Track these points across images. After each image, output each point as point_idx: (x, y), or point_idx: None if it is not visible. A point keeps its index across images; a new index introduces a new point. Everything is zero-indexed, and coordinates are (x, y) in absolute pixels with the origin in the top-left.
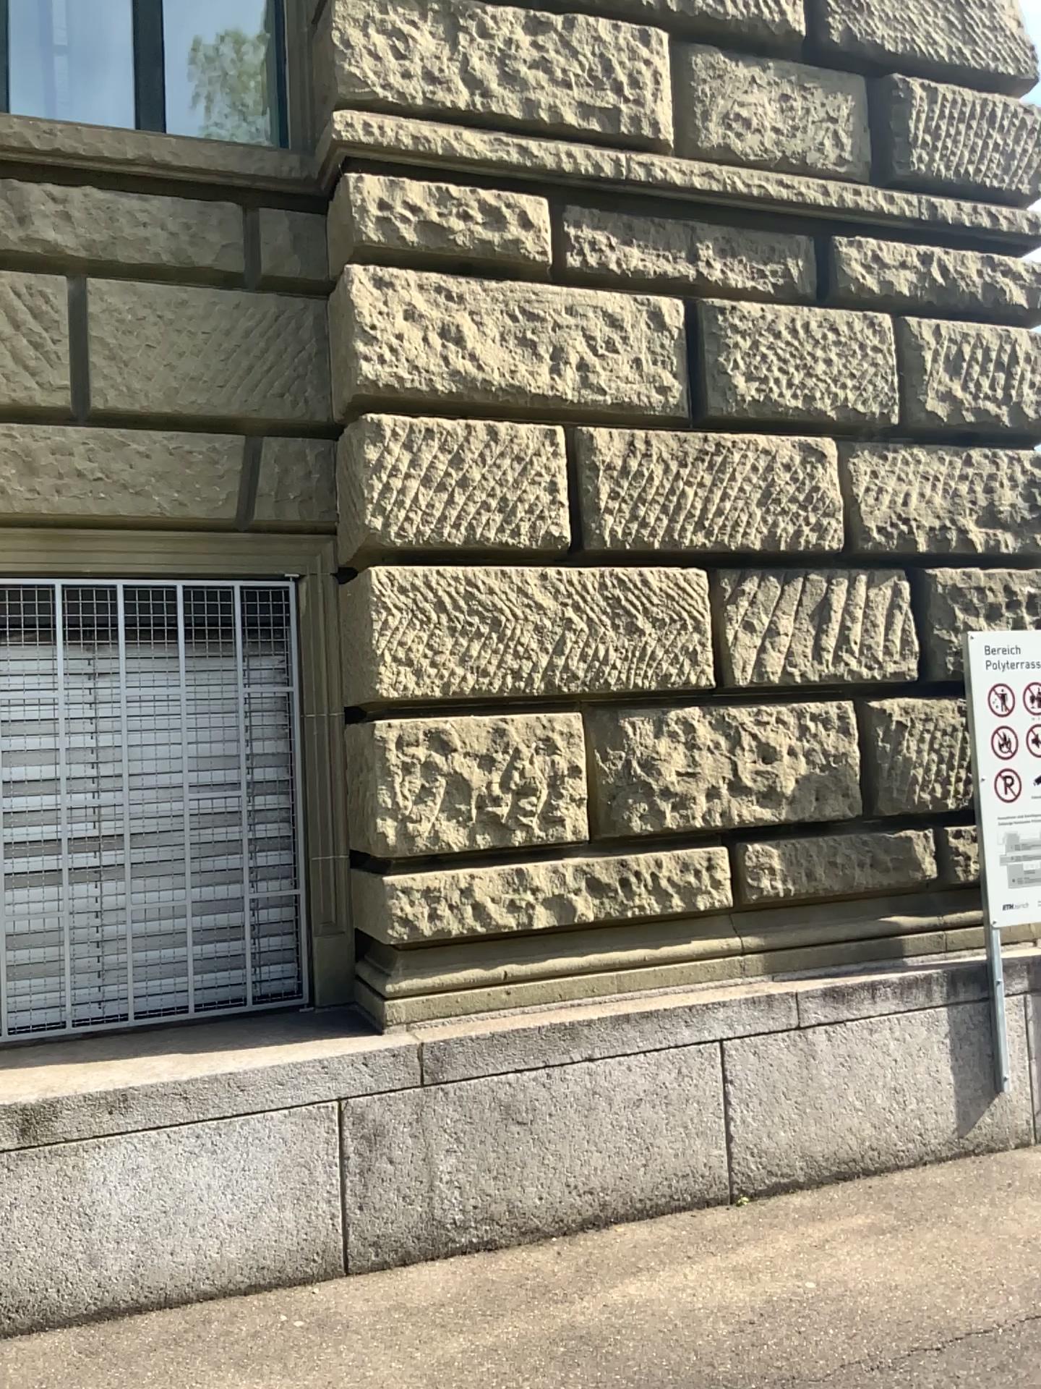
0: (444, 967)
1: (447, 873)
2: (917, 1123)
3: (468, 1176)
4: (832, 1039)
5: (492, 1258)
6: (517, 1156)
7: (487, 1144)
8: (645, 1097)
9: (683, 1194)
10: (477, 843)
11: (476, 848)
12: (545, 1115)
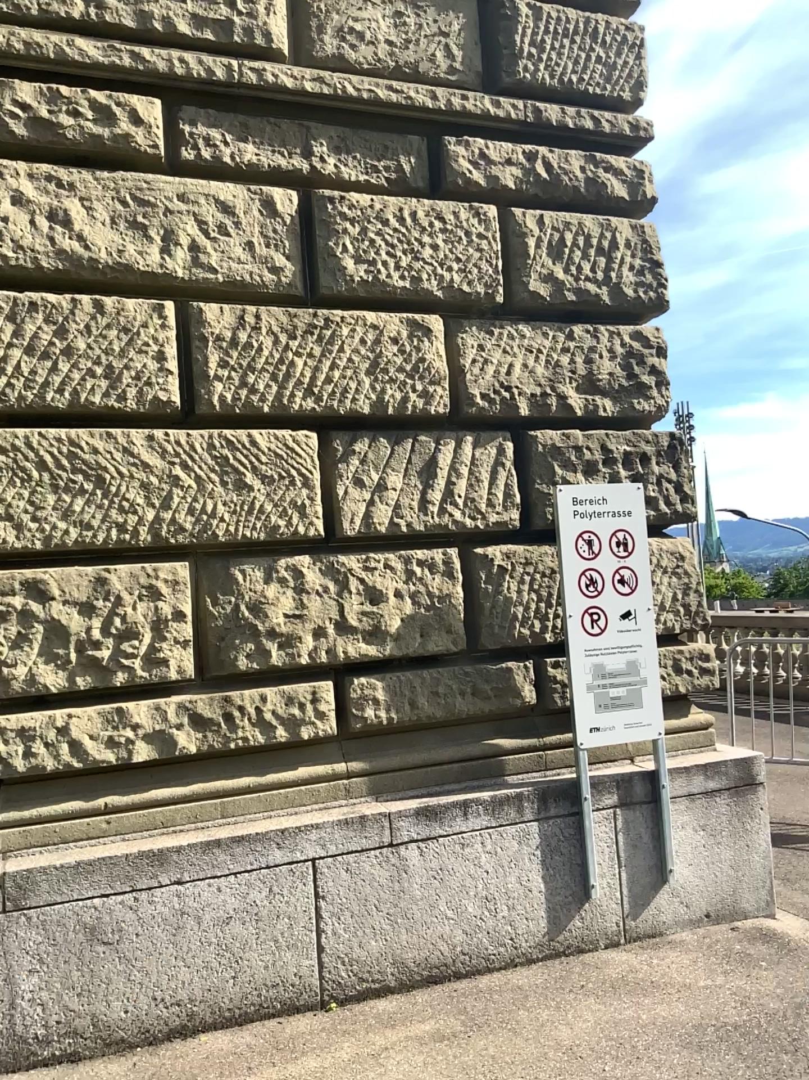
0: (49, 797)
1: (50, 710)
2: (512, 935)
3: (50, 995)
4: (427, 859)
5: (68, 1073)
6: (102, 975)
7: (70, 964)
8: (235, 917)
9: (273, 1006)
10: (80, 683)
11: (79, 687)
12: (131, 936)
